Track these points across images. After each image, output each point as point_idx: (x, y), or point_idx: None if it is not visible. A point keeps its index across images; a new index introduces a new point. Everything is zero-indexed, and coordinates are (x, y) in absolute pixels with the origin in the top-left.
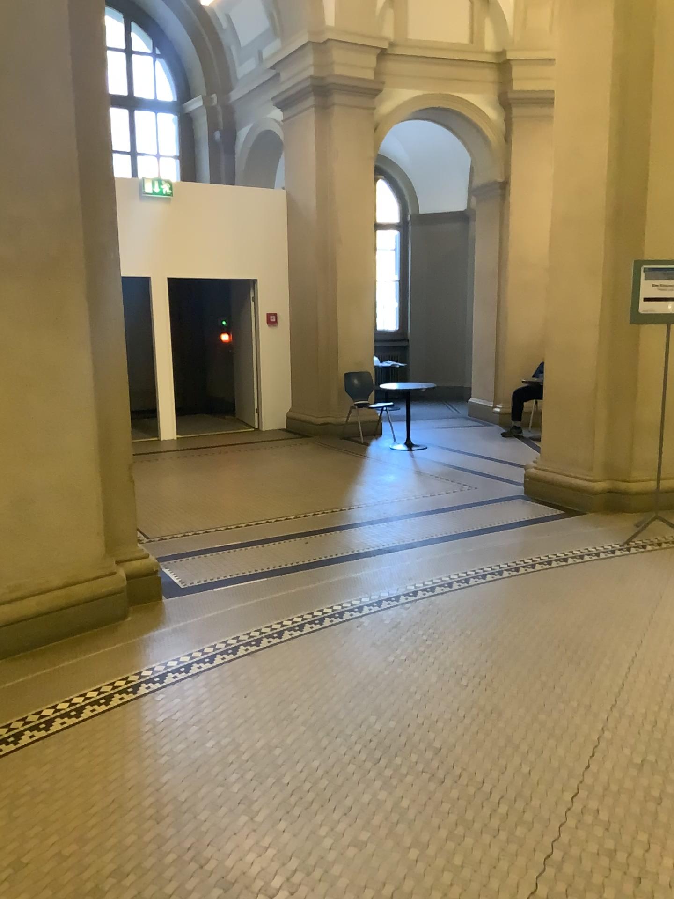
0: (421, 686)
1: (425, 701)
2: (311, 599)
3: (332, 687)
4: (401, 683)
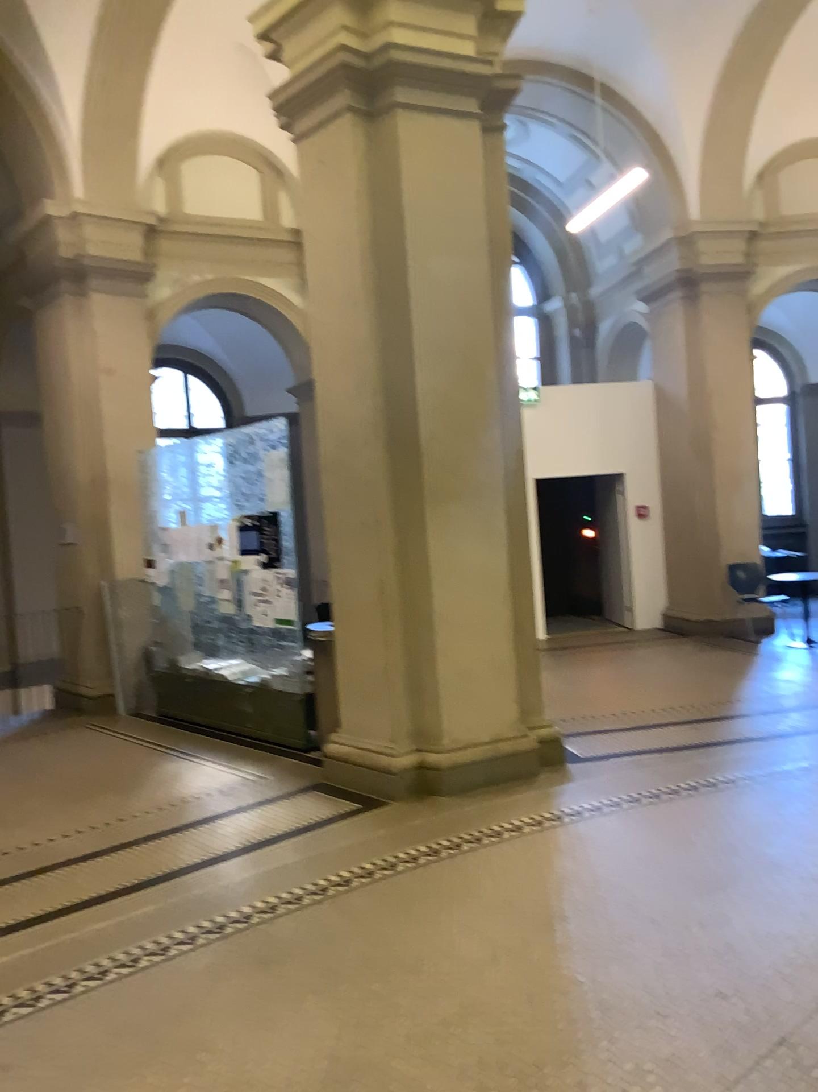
0: (809, 828)
1: (813, 837)
2: (704, 768)
3: (727, 826)
4: (791, 826)
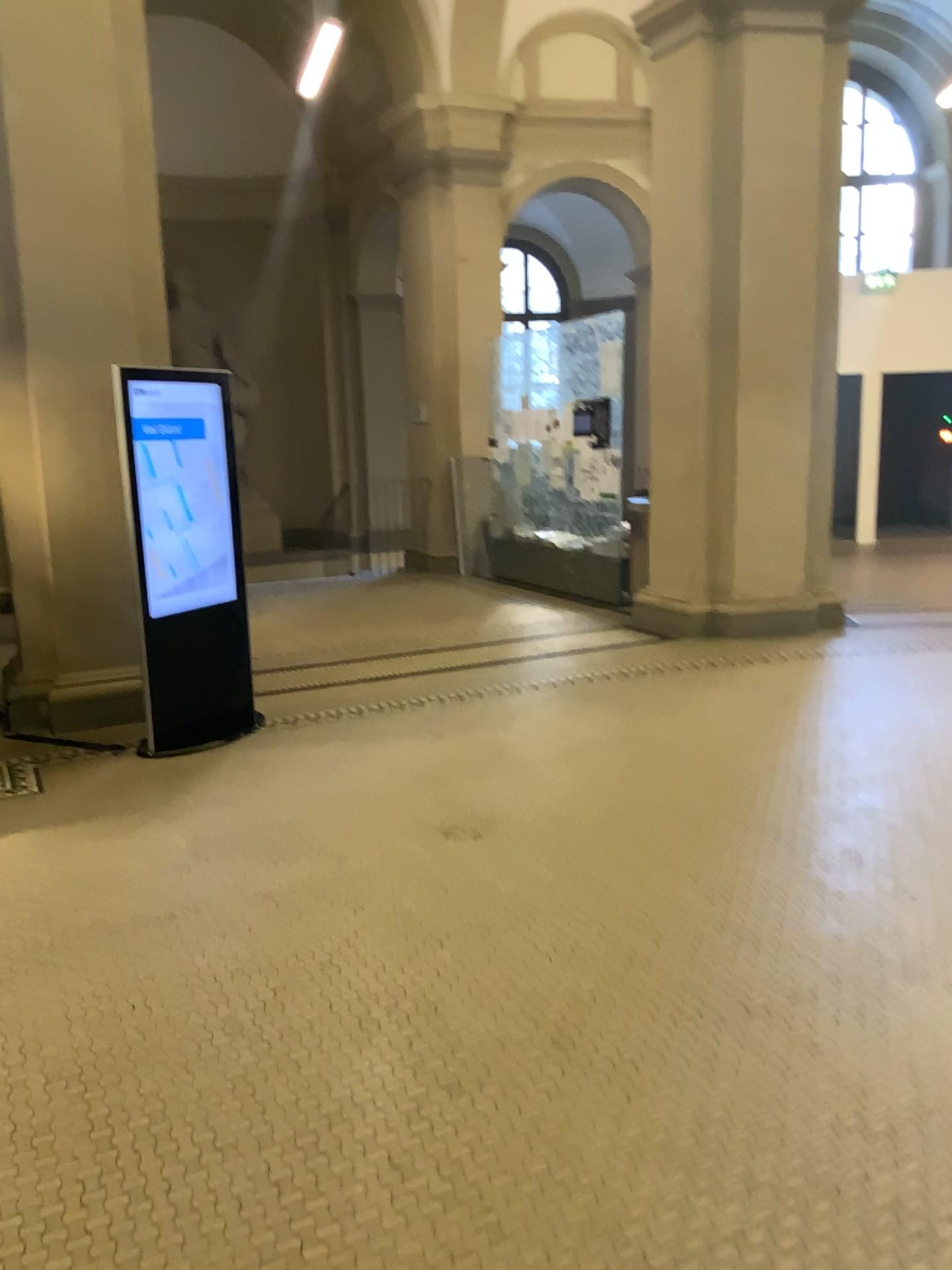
0: None
1: None
2: None
3: None
4: None
